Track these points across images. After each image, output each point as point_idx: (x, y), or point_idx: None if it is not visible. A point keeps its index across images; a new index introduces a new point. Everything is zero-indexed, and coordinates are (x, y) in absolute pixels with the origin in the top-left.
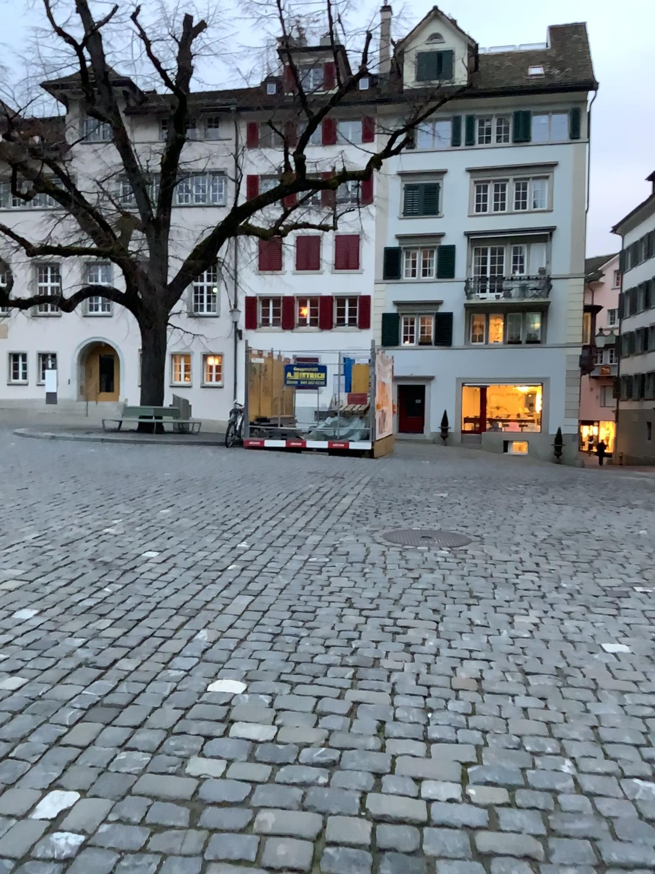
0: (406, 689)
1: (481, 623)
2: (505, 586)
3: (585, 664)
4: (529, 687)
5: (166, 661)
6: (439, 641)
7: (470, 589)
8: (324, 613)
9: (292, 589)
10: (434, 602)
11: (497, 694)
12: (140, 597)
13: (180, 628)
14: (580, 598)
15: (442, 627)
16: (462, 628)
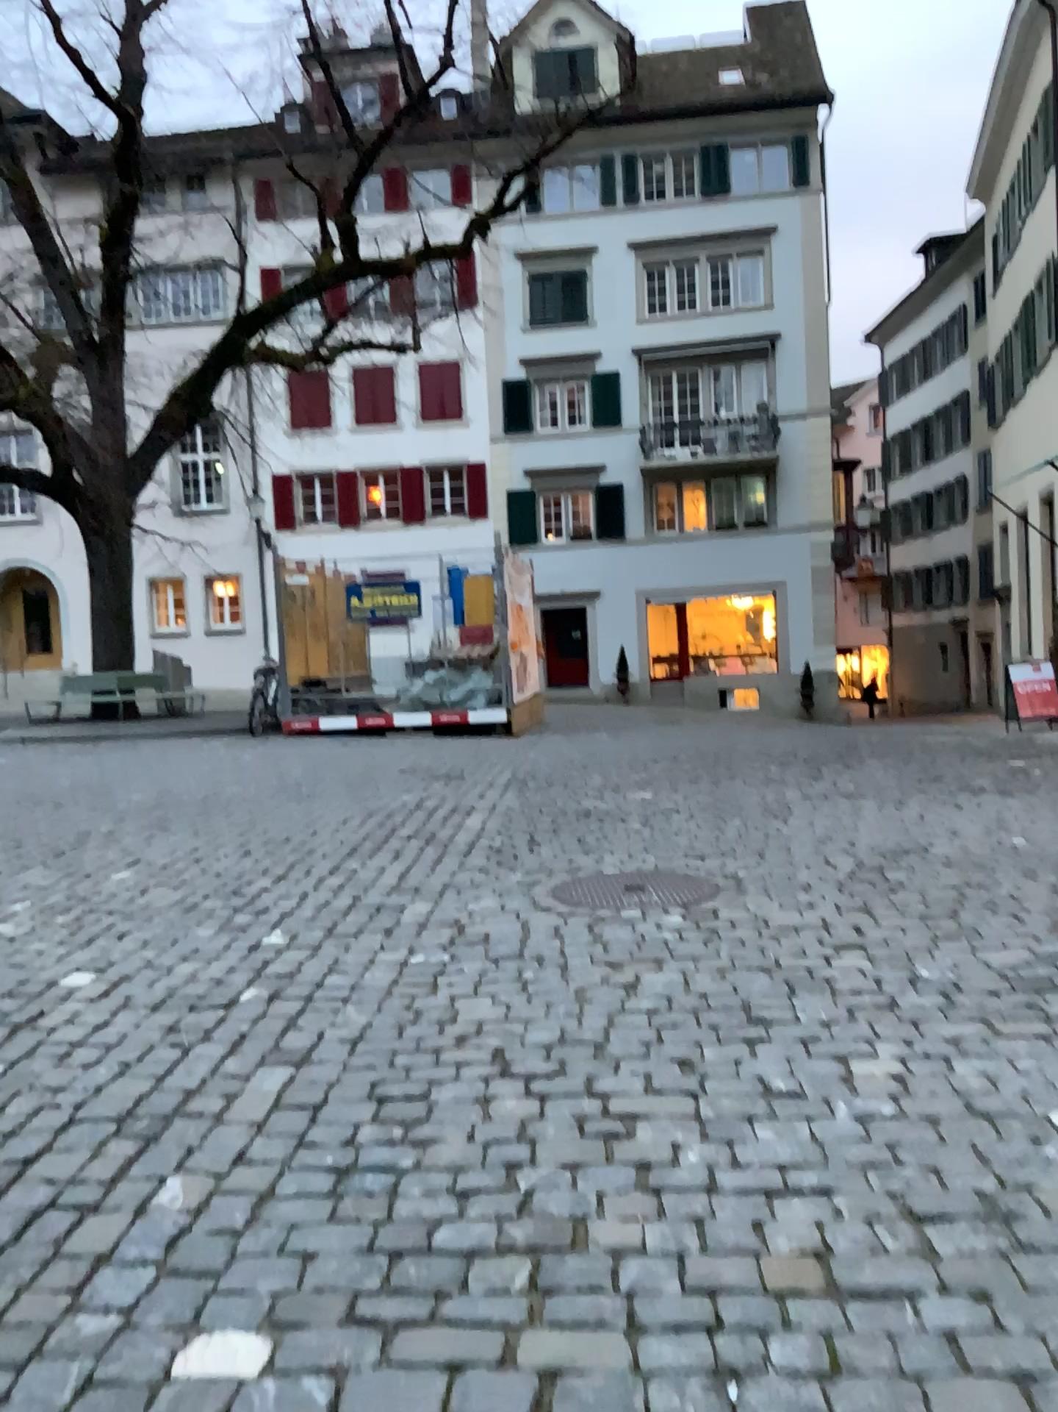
0: (661, 1312)
1: (787, 1091)
2: (812, 991)
3: (1041, 1182)
4: (944, 1269)
5: (77, 1288)
6: (712, 1154)
7: (746, 1004)
8: (449, 1098)
9: (377, 1039)
10: (678, 1045)
11: (876, 1301)
12: (38, 1099)
13: (120, 1179)
14: (970, 1006)
15: (706, 1110)
16: (753, 1109)
